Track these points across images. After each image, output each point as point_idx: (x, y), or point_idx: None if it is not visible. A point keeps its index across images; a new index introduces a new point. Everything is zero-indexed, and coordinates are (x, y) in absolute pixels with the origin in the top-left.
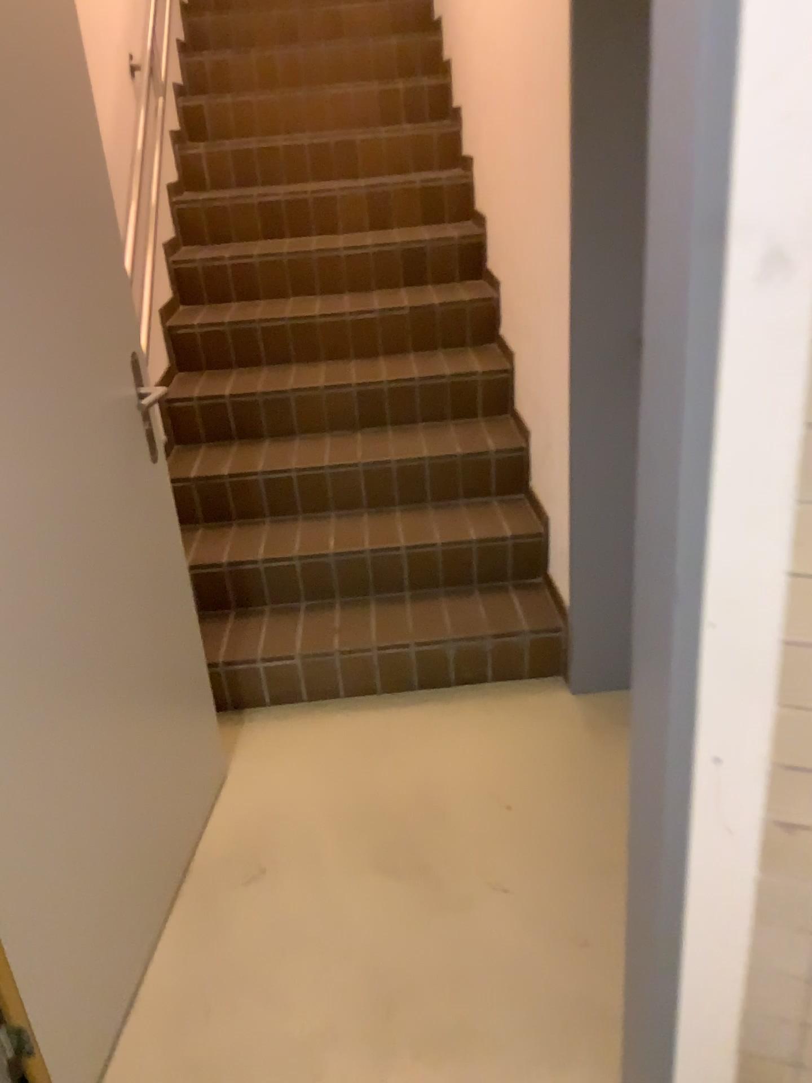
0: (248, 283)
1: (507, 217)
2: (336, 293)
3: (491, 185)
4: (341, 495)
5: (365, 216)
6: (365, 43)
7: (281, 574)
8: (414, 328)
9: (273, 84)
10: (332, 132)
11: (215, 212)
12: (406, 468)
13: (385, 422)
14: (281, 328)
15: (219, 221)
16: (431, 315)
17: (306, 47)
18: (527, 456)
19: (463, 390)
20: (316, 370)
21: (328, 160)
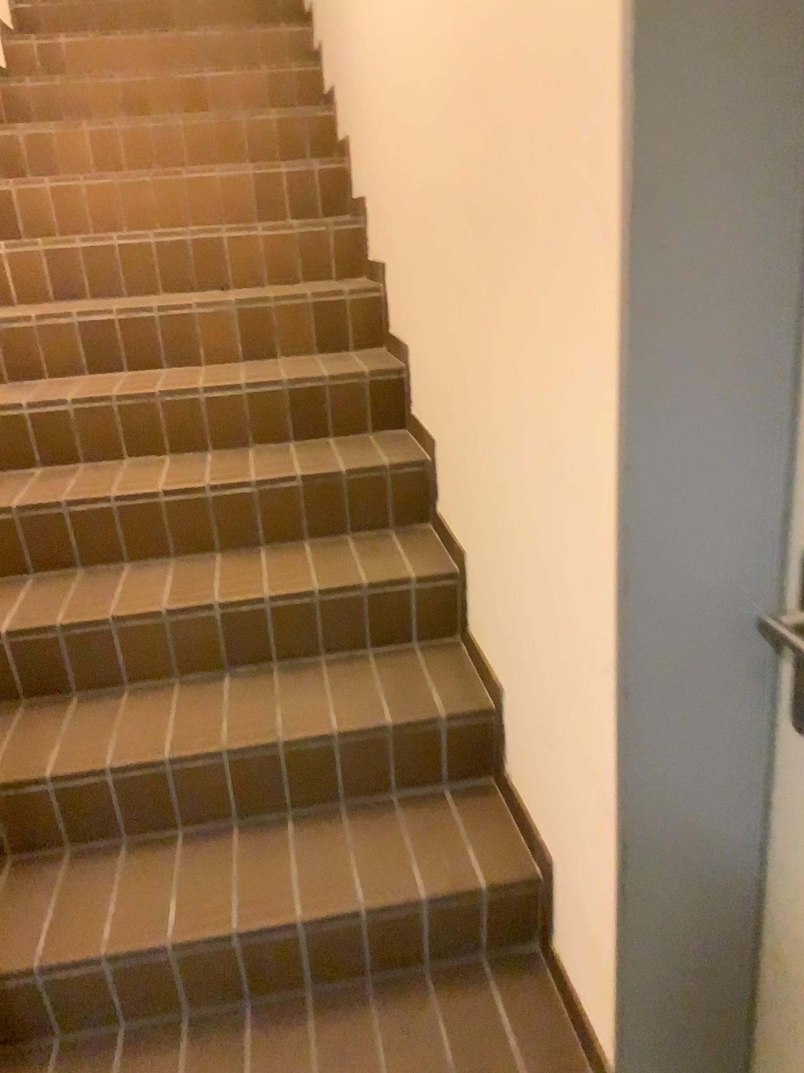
0: (59, 441)
1: (447, 350)
2: (191, 456)
3: (418, 302)
4: (193, 810)
5: (236, 341)
6: (237, 120)
7: (80, 986)
8: (311, 510)
9: (111, 165)
10: (191, 227)
11: (14, 336)
12: (302, 757)
13: (267, 665)
14: (104, 513)
15: (19, 349)
16: (334, 488)
17: (158, 121)
18: (496, 723)
19: (389, 611)
20: (158, 582)
21: (184, 264)
